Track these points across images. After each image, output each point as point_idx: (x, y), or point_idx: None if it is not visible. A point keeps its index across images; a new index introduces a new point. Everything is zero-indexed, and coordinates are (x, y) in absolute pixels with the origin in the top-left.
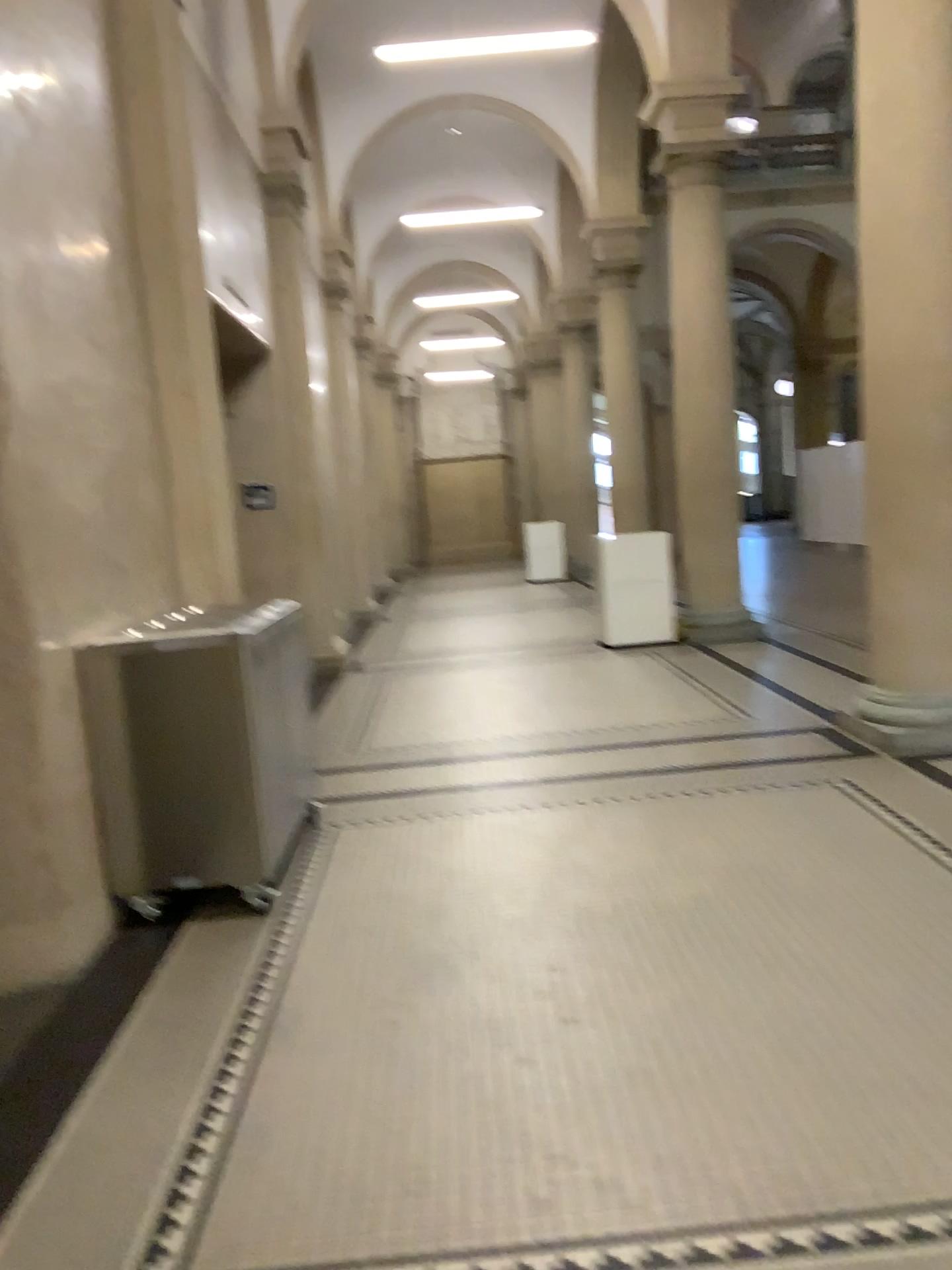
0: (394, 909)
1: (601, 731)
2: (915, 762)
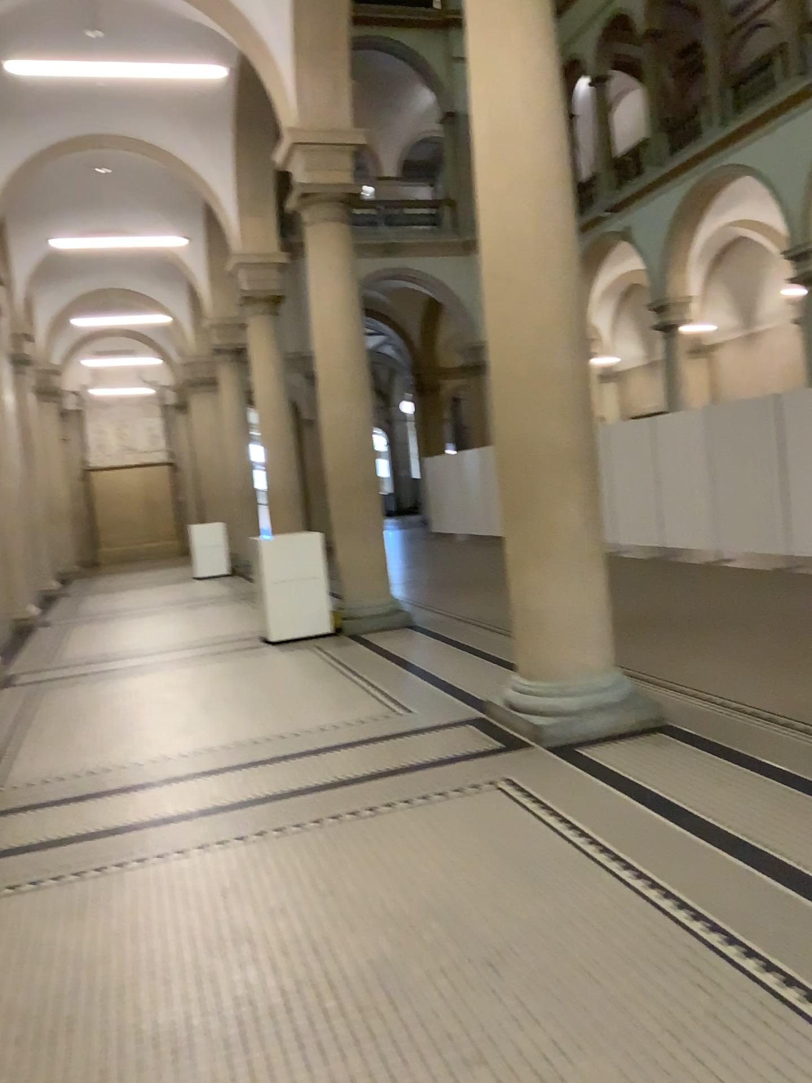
0: (8, 1023)
1: (262, 740)
2: (565, 750)
